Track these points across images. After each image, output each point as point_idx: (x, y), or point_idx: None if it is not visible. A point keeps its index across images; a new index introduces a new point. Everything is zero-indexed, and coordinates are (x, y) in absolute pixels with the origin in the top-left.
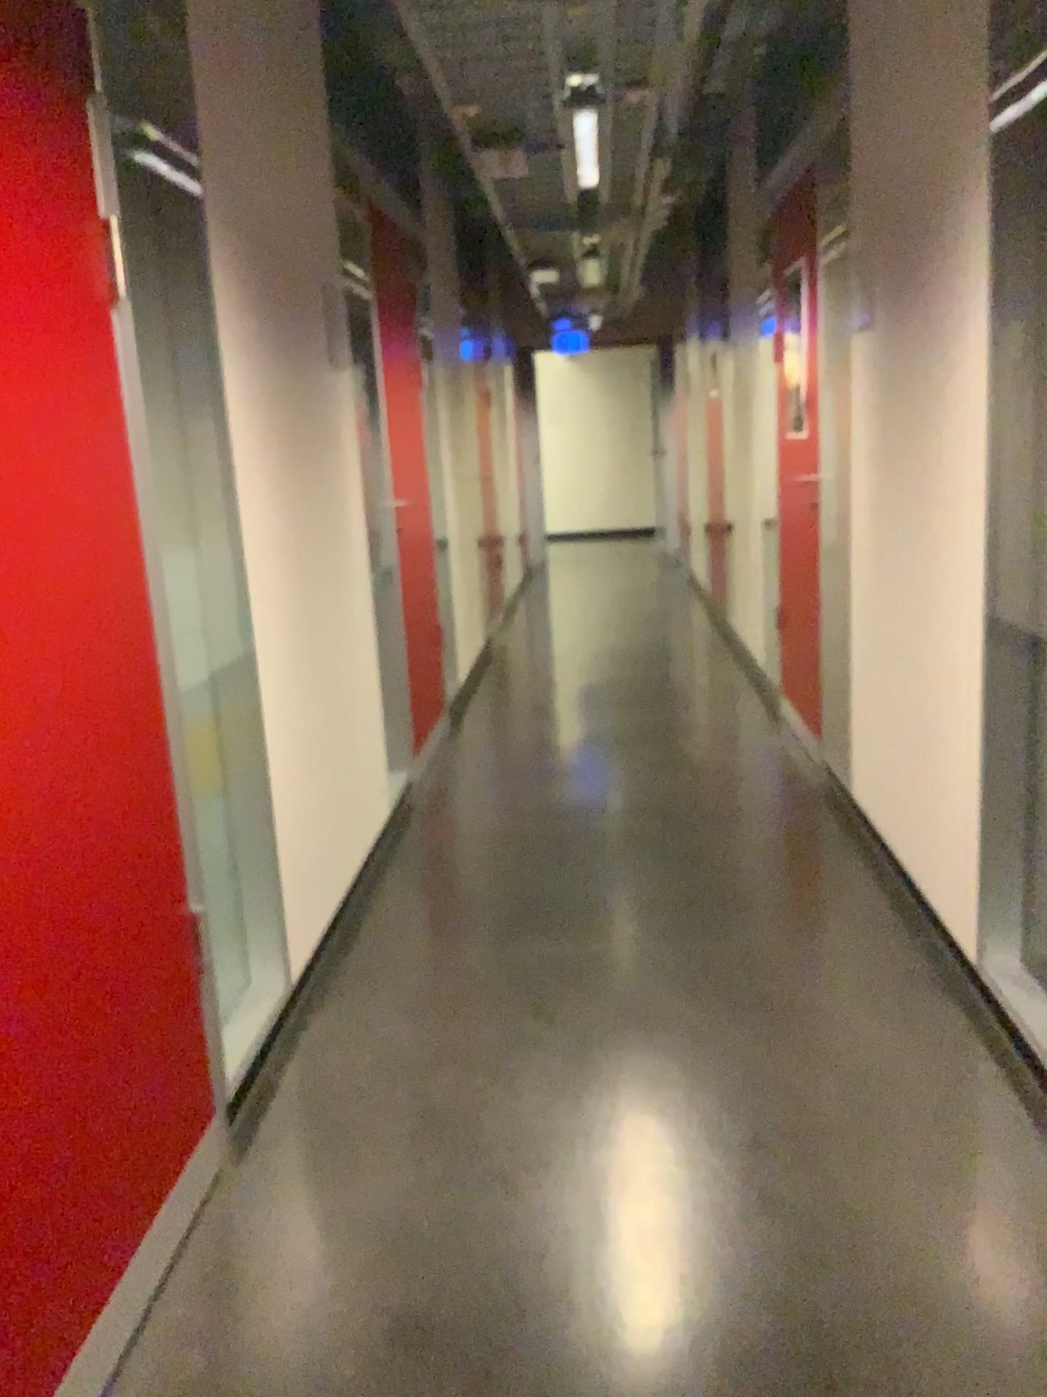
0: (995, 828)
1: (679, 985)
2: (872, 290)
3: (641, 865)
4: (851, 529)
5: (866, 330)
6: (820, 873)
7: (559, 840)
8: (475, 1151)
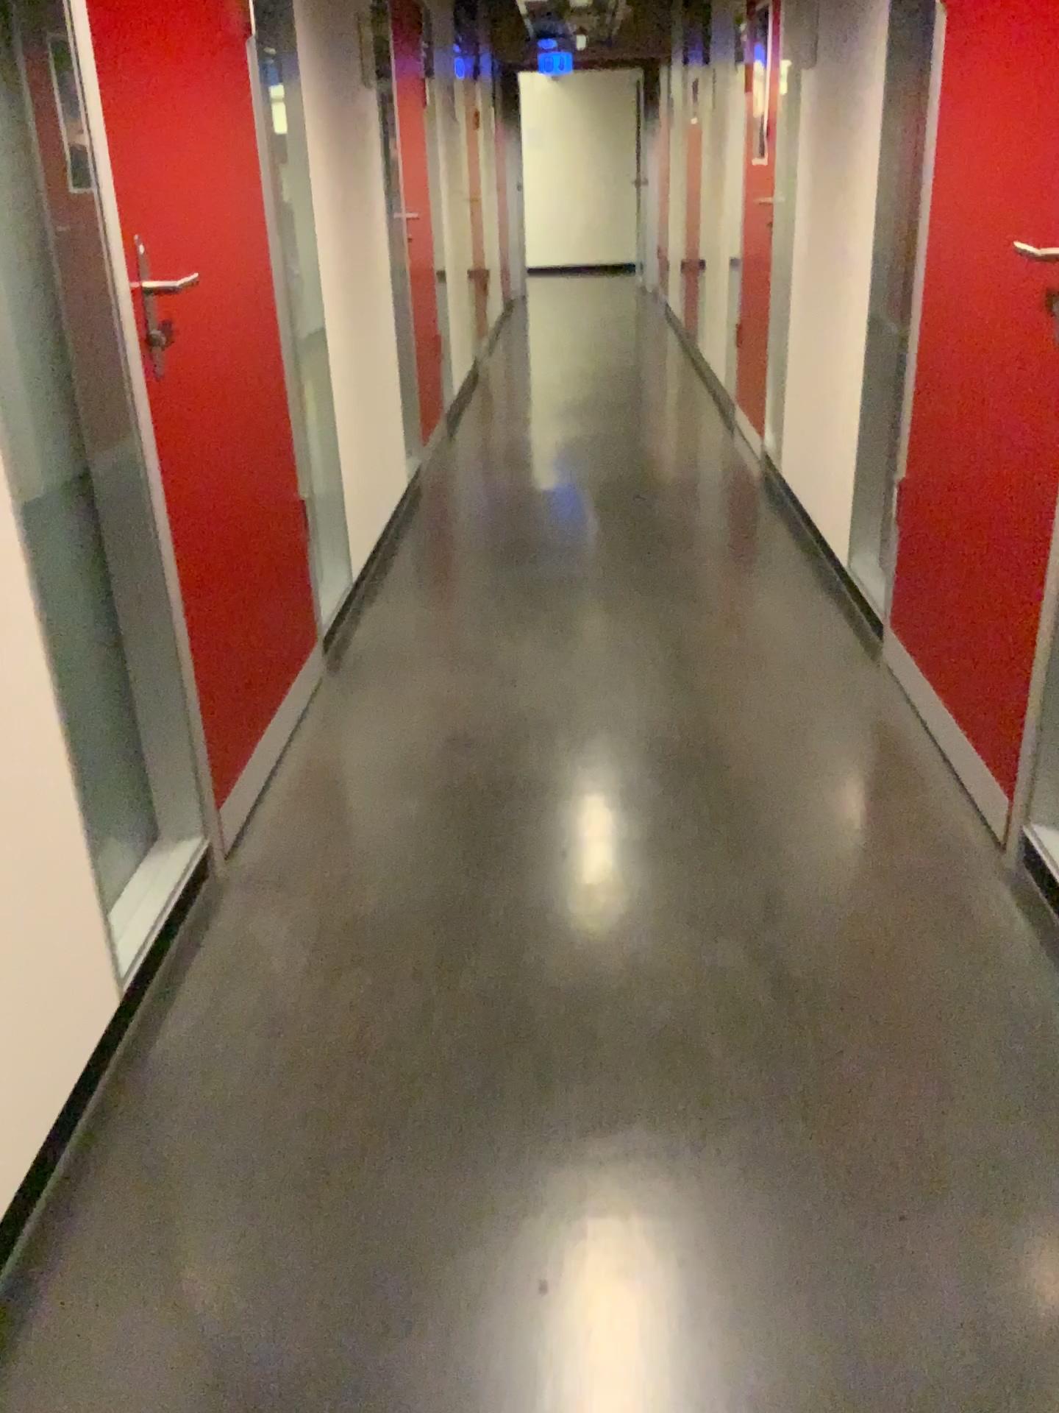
0: (866, 463)
1: (635, 586)
2: (819, 34)
3: (610, 519)
4: (793, 245)
5: (812, 68)
6: (748, 524)
7: (545, 503)
8: (492, 665)
